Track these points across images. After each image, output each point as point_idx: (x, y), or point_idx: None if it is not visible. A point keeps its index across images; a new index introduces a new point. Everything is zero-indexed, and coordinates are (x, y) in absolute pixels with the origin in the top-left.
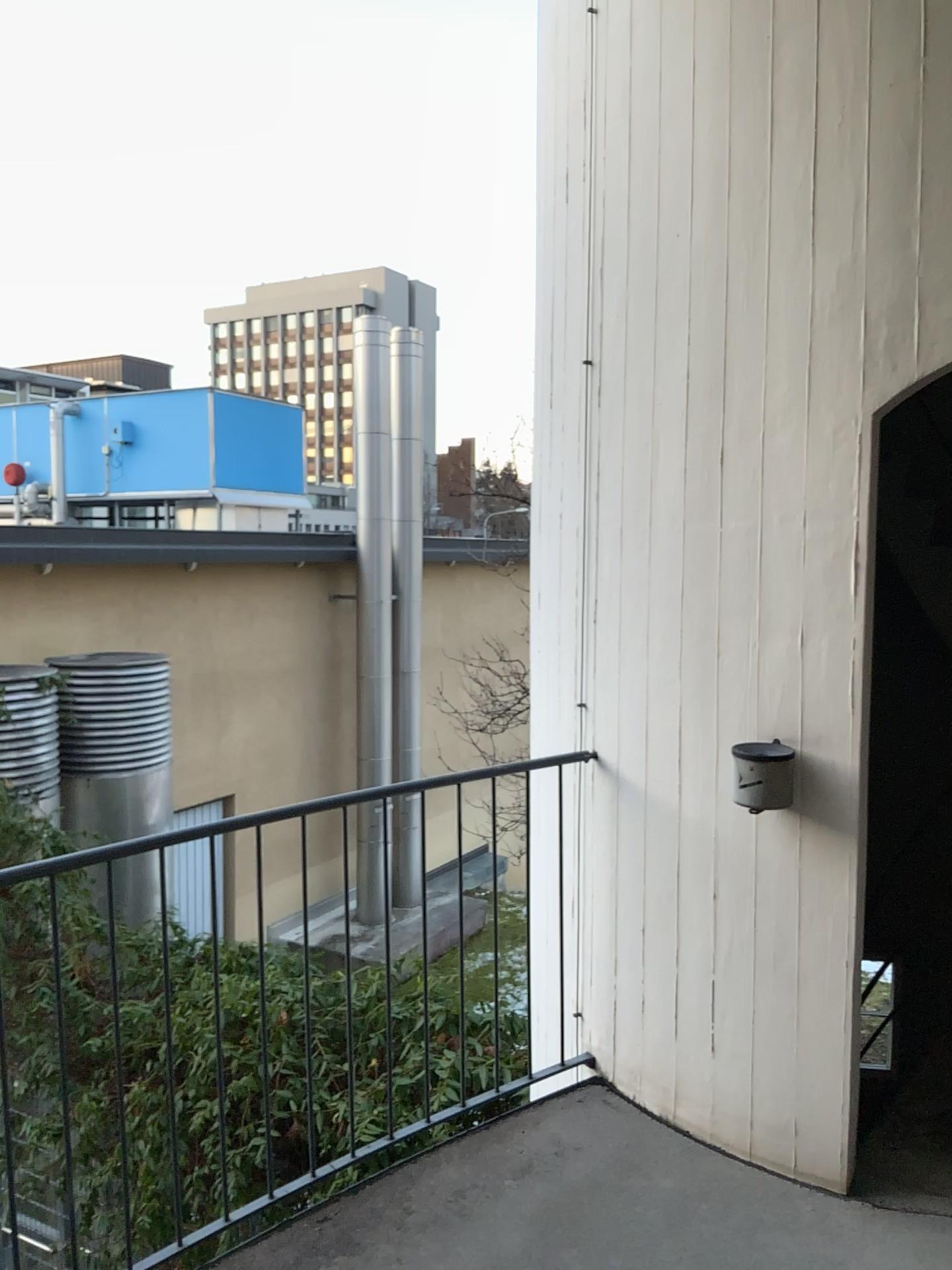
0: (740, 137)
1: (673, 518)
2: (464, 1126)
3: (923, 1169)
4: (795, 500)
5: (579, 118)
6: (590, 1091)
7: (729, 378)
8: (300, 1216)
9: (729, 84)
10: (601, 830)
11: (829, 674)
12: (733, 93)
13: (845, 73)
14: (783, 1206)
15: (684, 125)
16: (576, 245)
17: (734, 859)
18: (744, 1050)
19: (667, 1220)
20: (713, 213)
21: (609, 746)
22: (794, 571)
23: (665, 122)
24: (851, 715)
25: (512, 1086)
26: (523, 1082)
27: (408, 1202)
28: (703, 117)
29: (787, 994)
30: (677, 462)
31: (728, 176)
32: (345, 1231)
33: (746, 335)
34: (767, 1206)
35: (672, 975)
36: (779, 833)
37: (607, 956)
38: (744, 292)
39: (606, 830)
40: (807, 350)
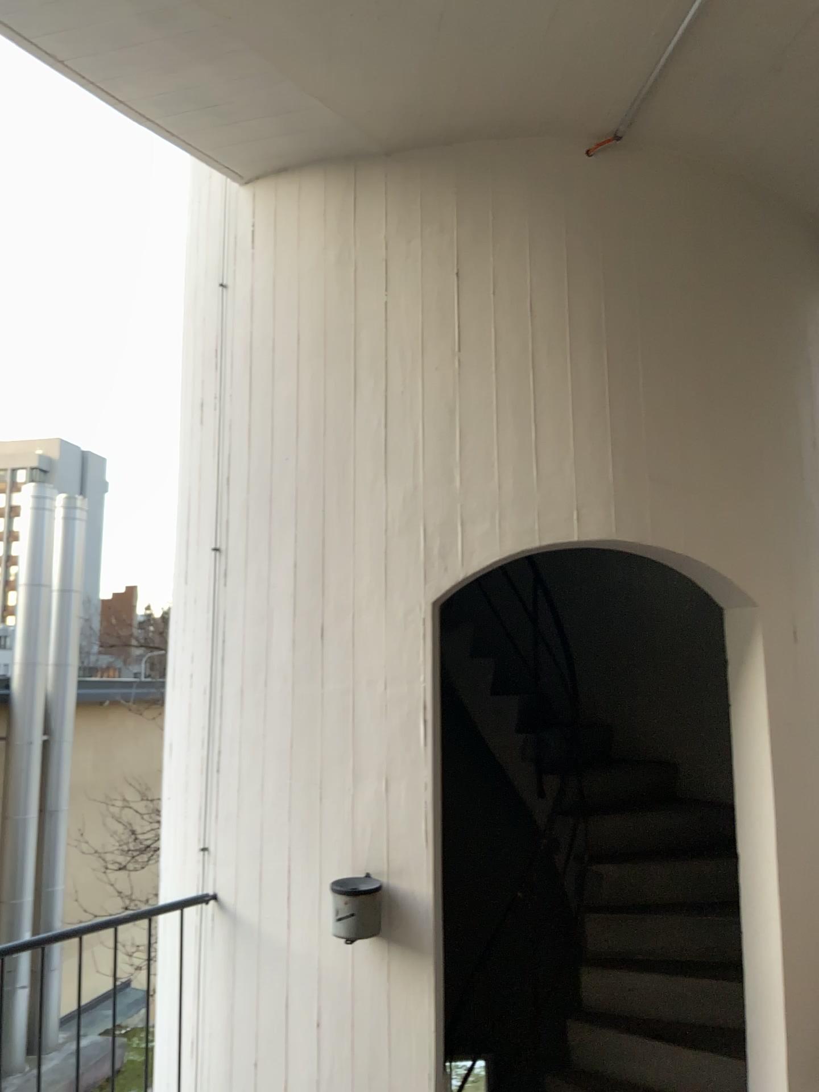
0: (333, 390)
1: (283, 682)
2: None
3: None
4: (378, 669)
5: (212, 360)
6: None
7: (326, 570)
8: None
9: (324, 352)
10: (219, 968)
11: (408, 814)
12: (327, 358)
13: (406, 354)
14: None
15: (292, 376)
16: (208, 456)
17: (335, 987)
18: None
19: None
20: (313, 443)
21: (227, 886)
22: (379, 727)
23: (277, 372)
24: (426, 849)
25: None
26: None
27: None
28: (306, 372)
29: None
30: (286, 635)
31: (324, 417)
32: None
33: (339, 537)
34: None
35: None
36: (372, 959)
37: None
38: (337, 504)
39: (224, 968)
40: (385, 551)
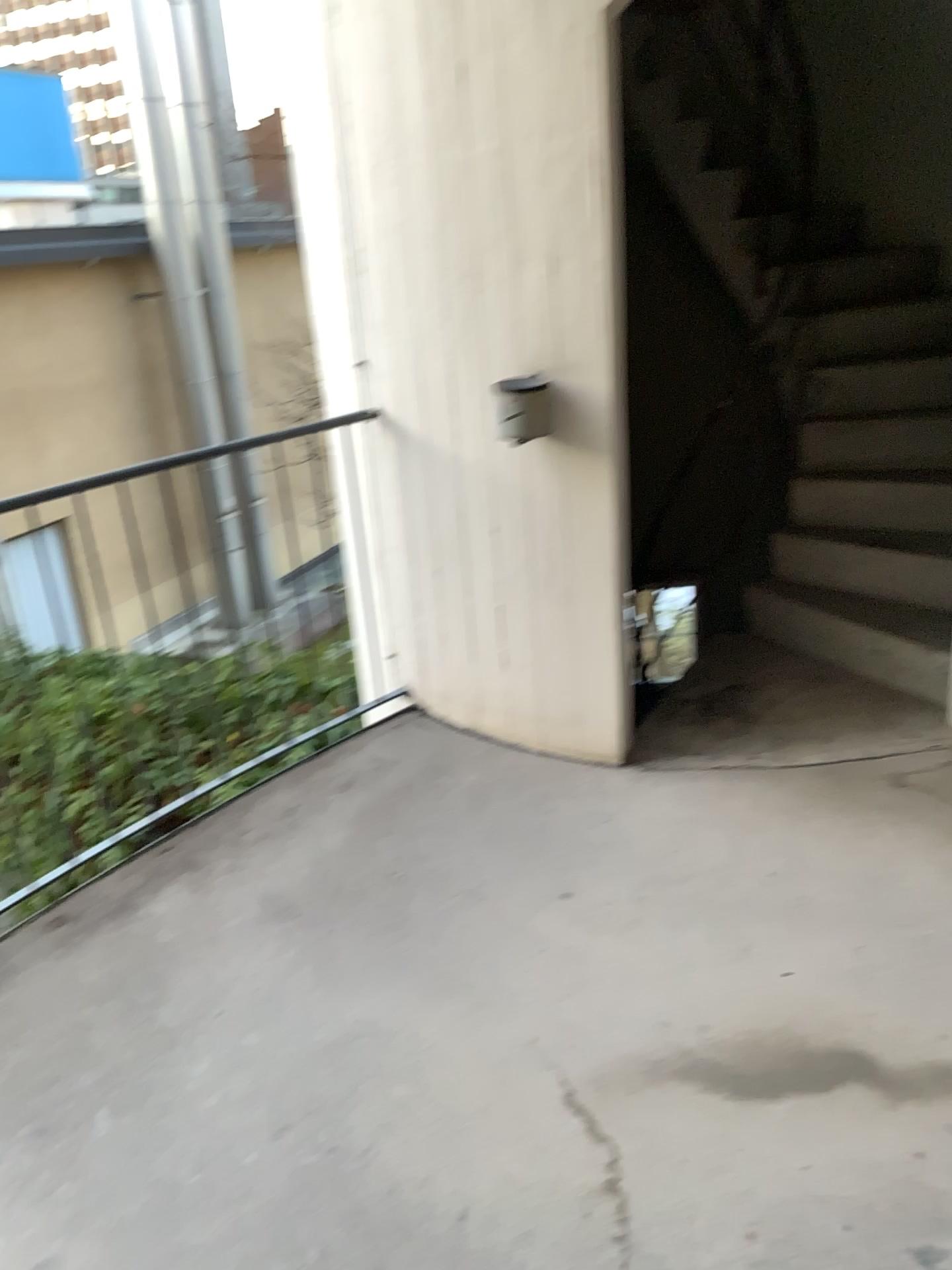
0: None
1: (420, 150)
2: (290, 759)
3: (689, 736)
4: (535, 117)
5: None
6: (406, 718)
7: None
8: (142, 848)
9: None
10: (390, 483)
11: (579, 299)
12: None
13: None
14: (568, 780)
15: None
16: None
17: (508, 491)
18: (530, 660)
19: (468, 804)
20: None
21: (388, 400)
22: (539, 195)
23: None
24: (600, 338)
25: (333, 722)
26: (342, 717)
27: (240, 823)
28: None
29: (563, 606)
30: (418, 85)
31: None
32: (184, 853)
33: None
34: (555, 782)
35: (464, 606)
36: (545, 461)
37: (408, 598)
38: None
39: (394, 482)
40: None
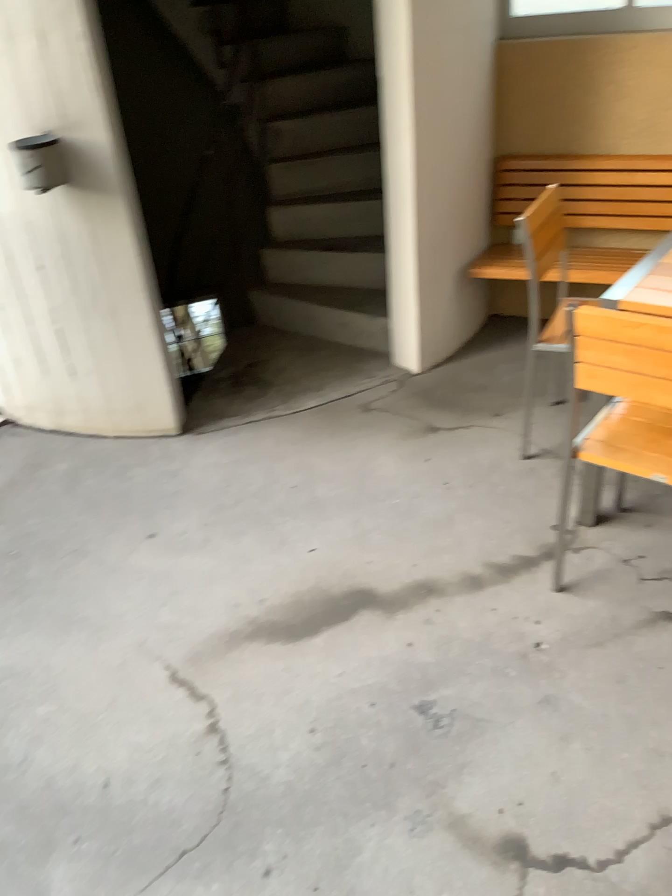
0: None
1: None
2: None
3: (222, 405)
4: None
5: None
6: (1, 432)
7: None
8: None
9: None
10: None
11: (67, 69)
12: None
13: None
14: (137, 453)
15: None
16: None
17: (43, 237)
18: (91, 369)
19: (62, 487)
20: None
21: None
22: None
23: None
24: (92, 101)
25: None
26: None
27: None
28: None
29: (107, 323)
30: None
31: None
32: None
33: None
34: (127, 457)
35: (28, 335)
36: (68, 208)
37: None
38: None
39: None
40: None
